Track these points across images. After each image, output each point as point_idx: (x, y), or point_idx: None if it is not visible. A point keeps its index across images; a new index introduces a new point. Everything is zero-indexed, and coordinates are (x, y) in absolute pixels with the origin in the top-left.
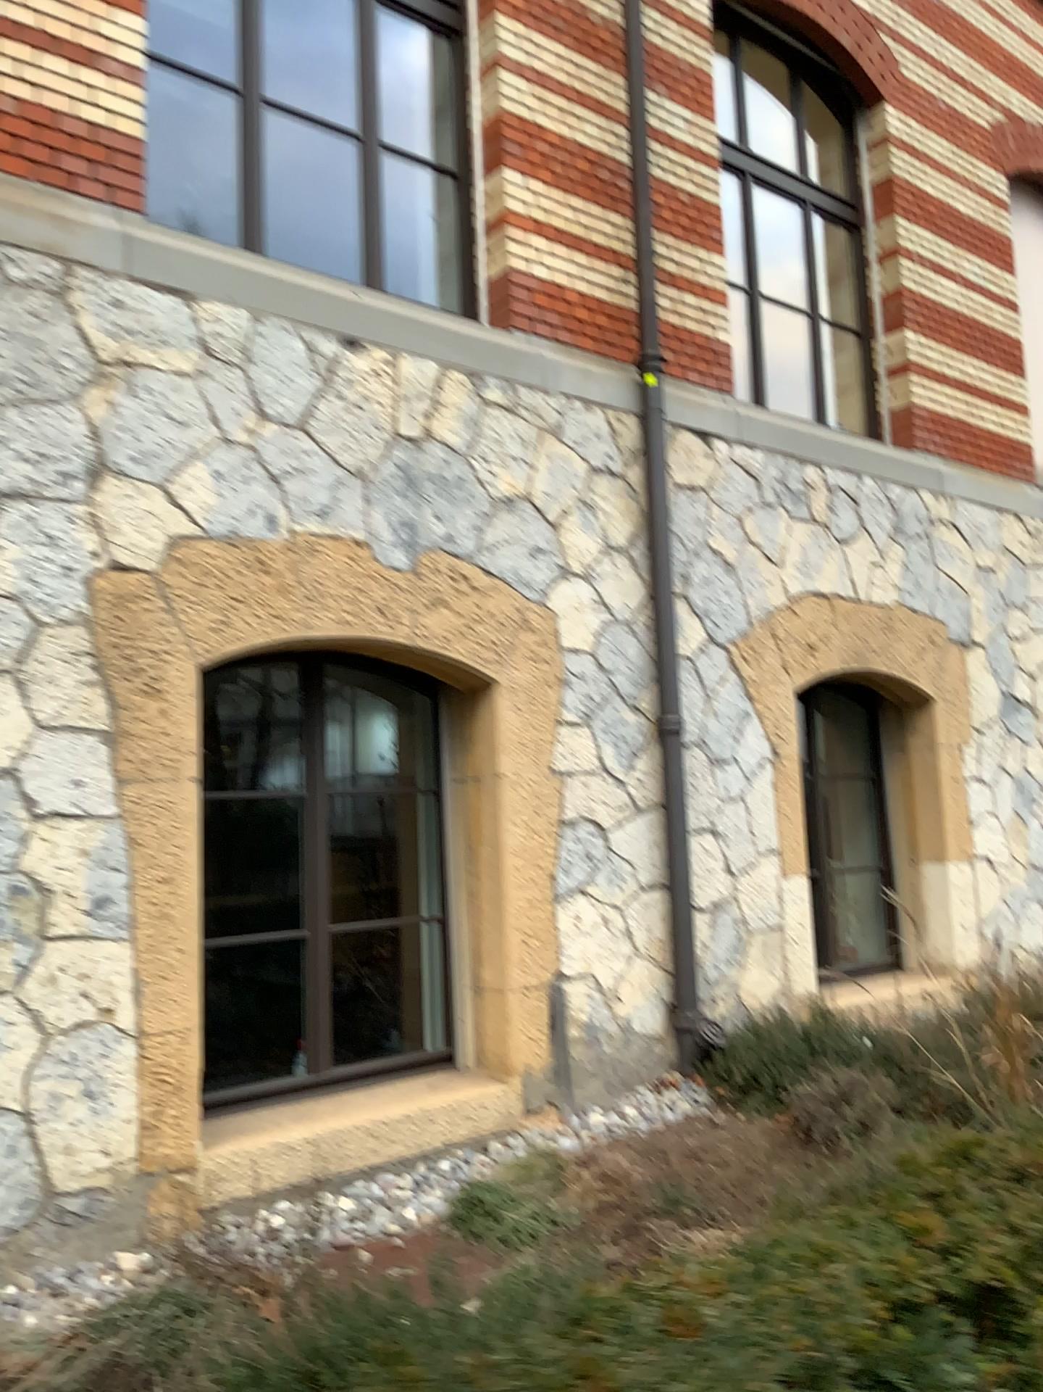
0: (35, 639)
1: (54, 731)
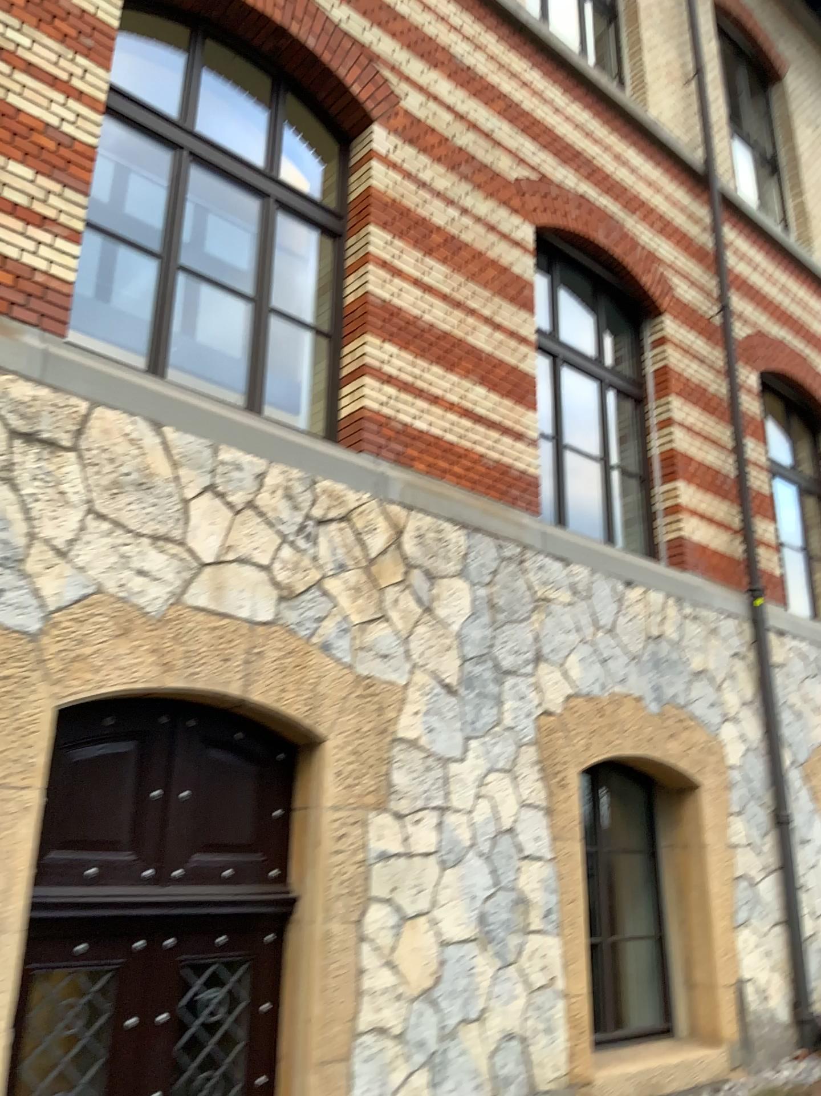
0: (521, 754)
1: (527, 808)
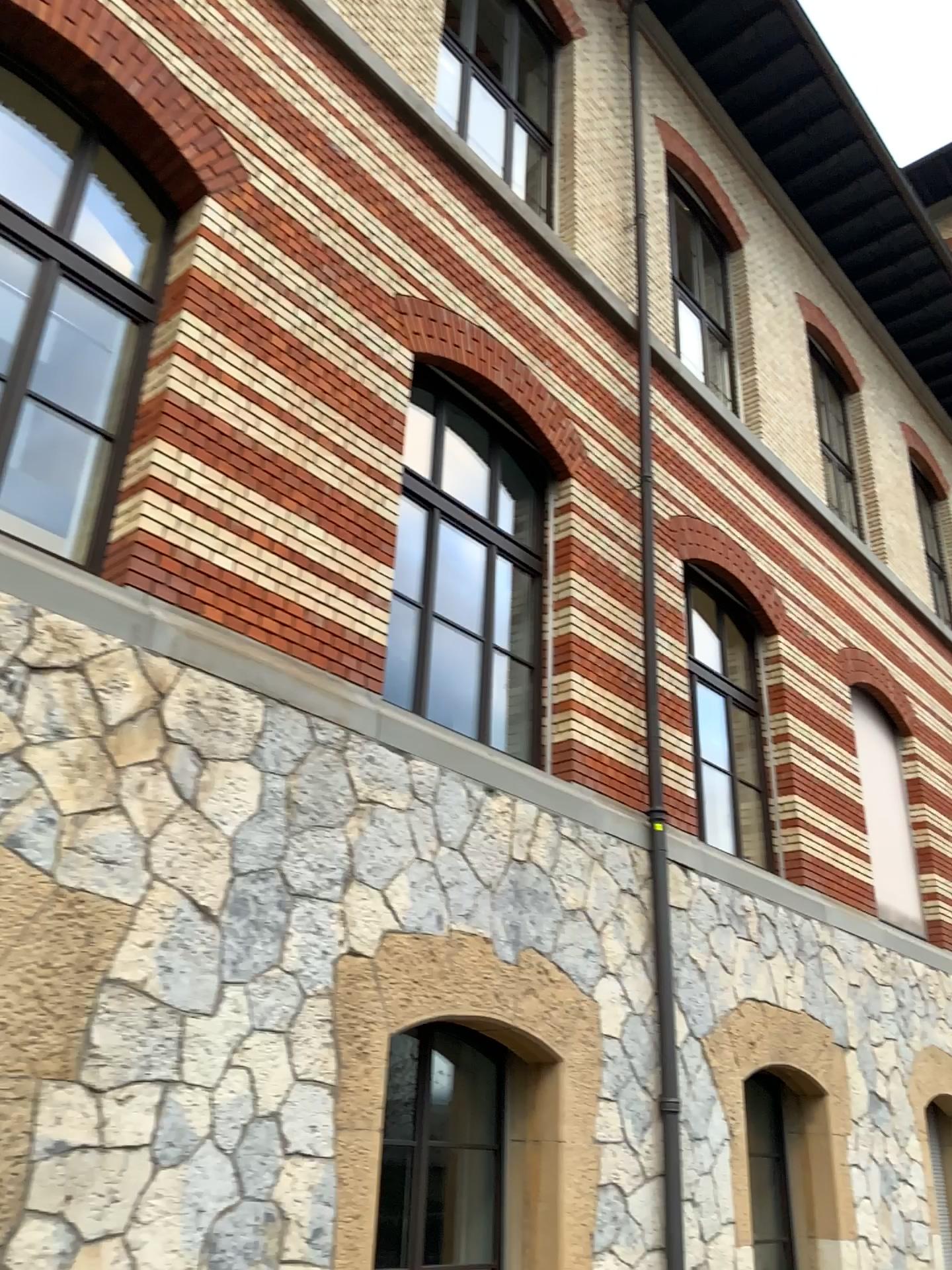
0: (304, 1007)
1: (305, 1082)
